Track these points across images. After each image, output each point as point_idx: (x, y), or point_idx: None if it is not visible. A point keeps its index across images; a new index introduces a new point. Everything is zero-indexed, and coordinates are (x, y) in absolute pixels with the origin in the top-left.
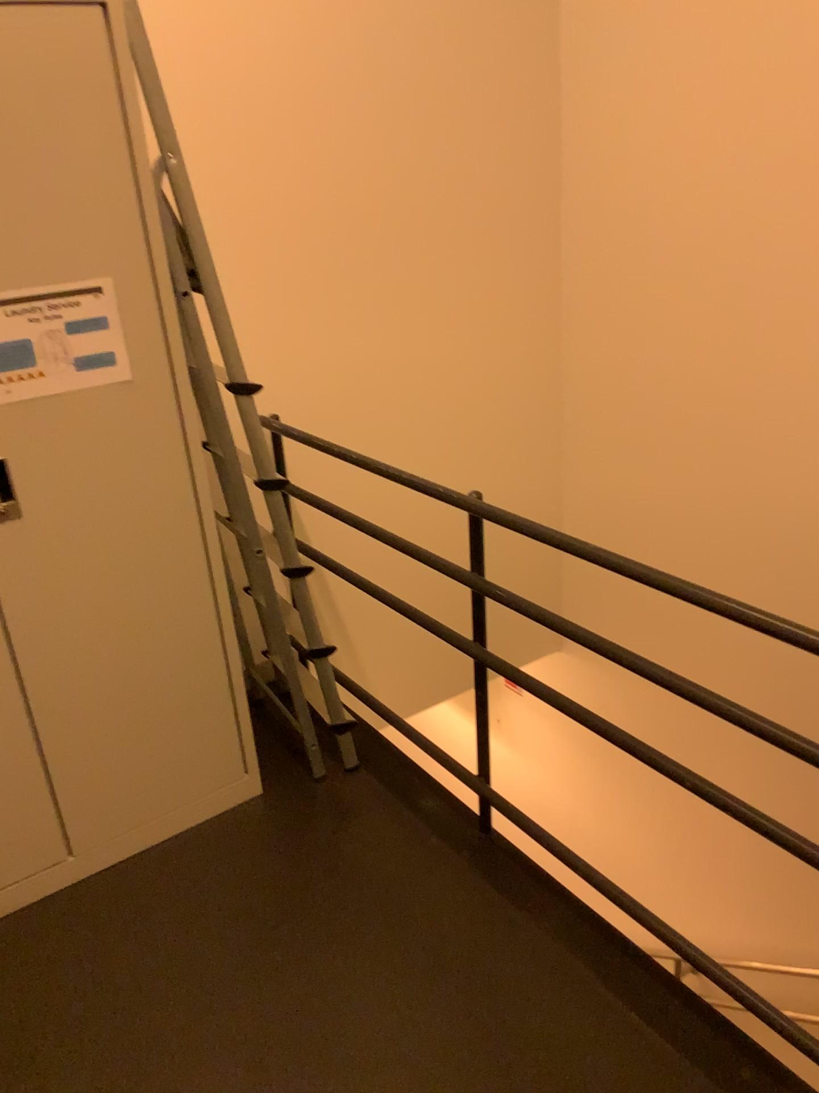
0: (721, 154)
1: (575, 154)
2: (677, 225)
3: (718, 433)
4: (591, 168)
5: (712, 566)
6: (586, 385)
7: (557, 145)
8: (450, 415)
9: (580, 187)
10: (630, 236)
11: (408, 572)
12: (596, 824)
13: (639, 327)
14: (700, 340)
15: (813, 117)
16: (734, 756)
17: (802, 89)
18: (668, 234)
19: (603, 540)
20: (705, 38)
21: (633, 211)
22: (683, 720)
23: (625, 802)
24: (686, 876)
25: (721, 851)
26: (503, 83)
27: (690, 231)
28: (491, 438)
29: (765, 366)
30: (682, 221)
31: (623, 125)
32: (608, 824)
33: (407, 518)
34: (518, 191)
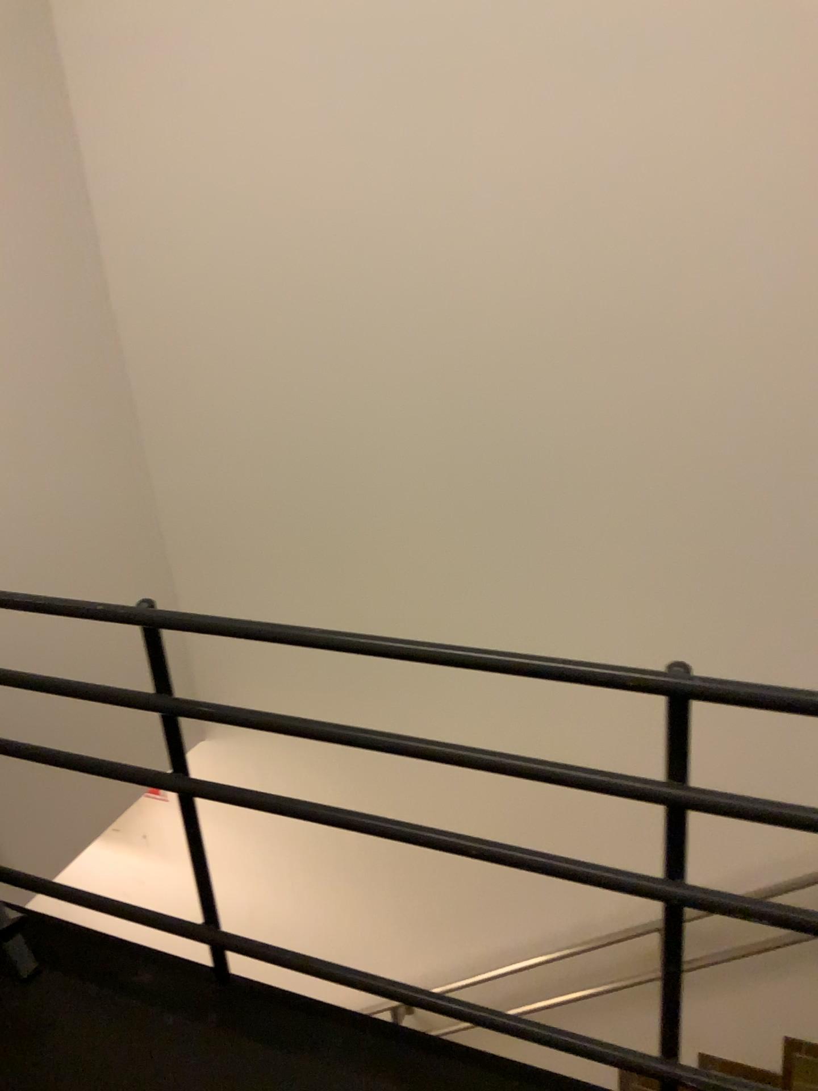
0: (276, 216)
1: (115, 221)
2: (244, 288)
3: (326, 485)
4: (136, 235)
5: (346, 615)
6: (175, 459)
7: (92, 213)
8: (33, 518)
9: (126, 255)
10: (194, 302)
11: (25, 709)
12: (276, 904)
13: (222, 393)
14: (290, 398)
15: (360, 180)
16: (403, 790)
17: (344, 155)
18: (236, 297)
19: (227, 614)
20: (236, 104)
21: (193, 277)
22: (348, 771)
23: (302, 871)
24: (380, 921)
25: (408, 884)
26: (20, 146)
27: (259, 293)
28: (84, 534)
29: (360, 415)
30: (248, 284)
31: (164, 189)
32: (289, 900)
33: (12, 647)
34: (60, 263)
